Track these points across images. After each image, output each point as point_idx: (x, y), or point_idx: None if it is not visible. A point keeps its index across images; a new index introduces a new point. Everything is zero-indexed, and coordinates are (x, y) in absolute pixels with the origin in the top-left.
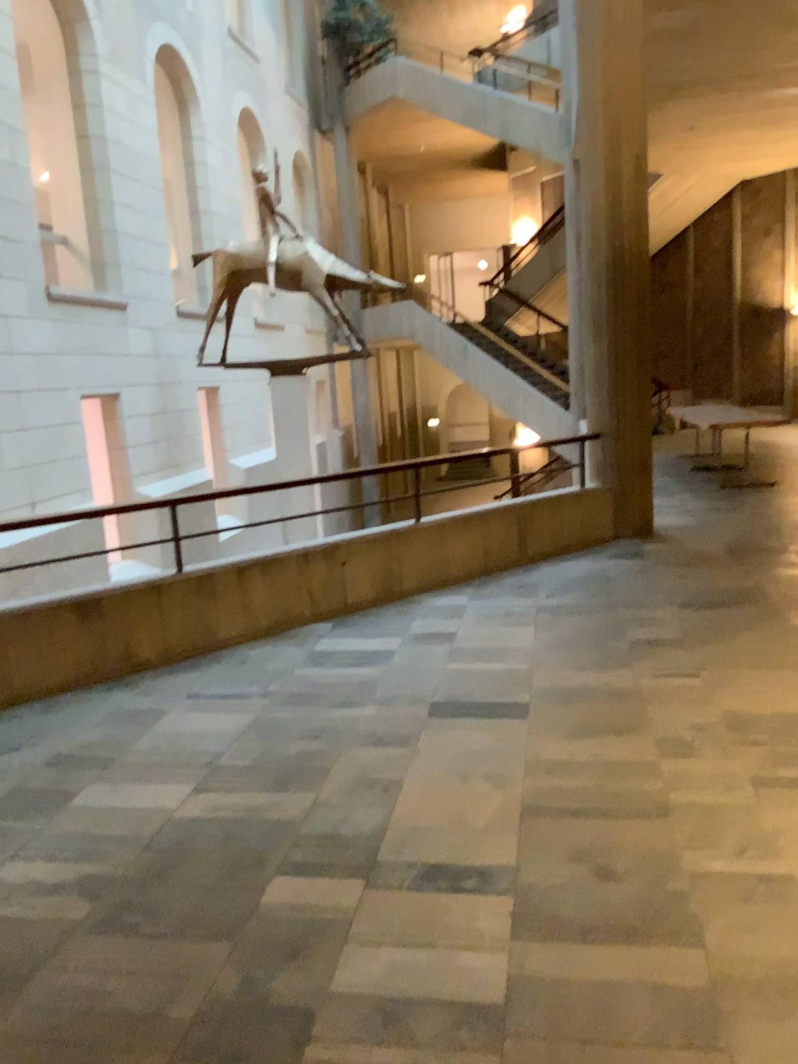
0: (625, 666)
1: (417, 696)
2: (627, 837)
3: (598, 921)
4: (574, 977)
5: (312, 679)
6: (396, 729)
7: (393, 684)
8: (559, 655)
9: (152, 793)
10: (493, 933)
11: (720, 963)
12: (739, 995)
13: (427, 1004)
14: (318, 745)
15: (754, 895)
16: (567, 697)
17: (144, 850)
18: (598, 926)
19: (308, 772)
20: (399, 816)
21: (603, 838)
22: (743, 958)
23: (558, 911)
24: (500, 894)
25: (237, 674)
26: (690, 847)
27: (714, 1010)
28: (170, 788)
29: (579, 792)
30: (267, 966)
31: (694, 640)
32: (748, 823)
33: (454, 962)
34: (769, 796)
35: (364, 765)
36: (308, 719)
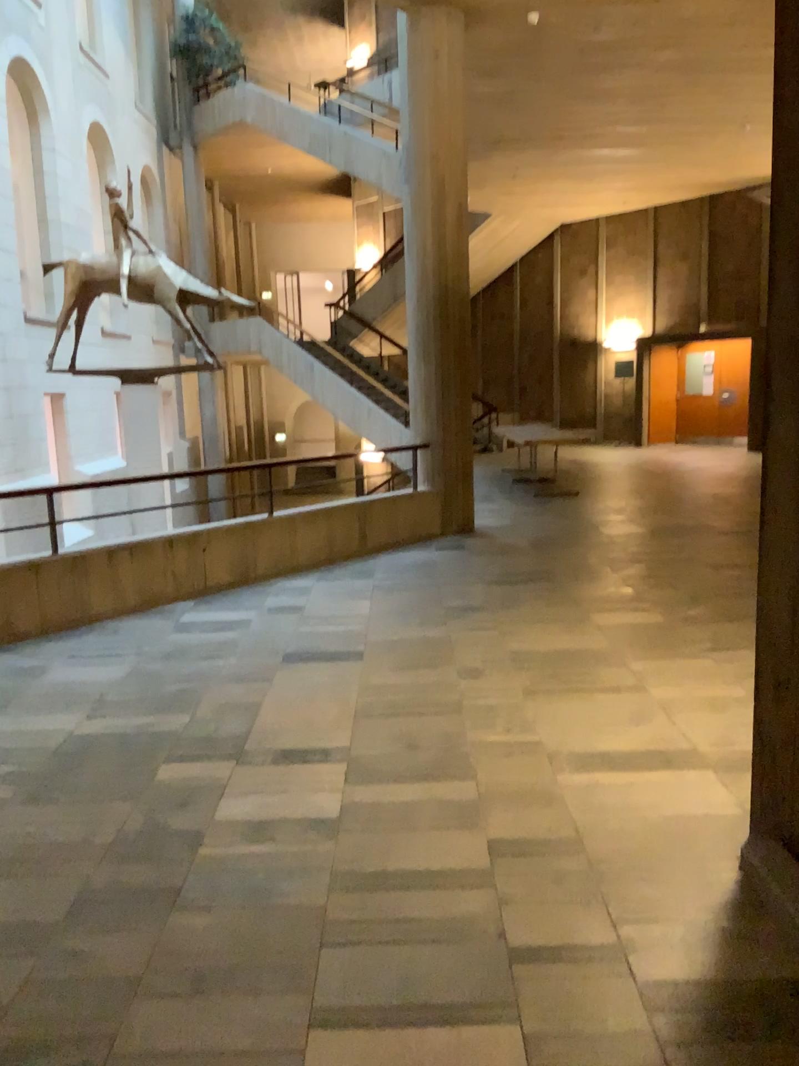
0: (441, 624)
1: (271, 650)
2: (430, 727)
3: (405, 773)
4: (387, 800)
5: (180, 641)
6: (255, 672)
7: (250, 642)
8: (388, 619)
9: (52, 721)
10: (331, 783)
11: (486, 788)
12: (496, 802)
13: (284, 821)
14: (190, 684)
15: (514, 752)
16: (393, 646)
17: (52, 755)
18: (406, 775)
19: (183, 702)
20: (260, 724)
21: (414, 728)
22: (501, 784)
23: (378, 768)
24: (337, 762)
25: (112, 640)
26: (474, 730)
27: (478, 810)
28: (66, 717)
29: (398, 704)
30: (165, 810)
31: (496, 606)
32: (517, 714)
33: (303, 799)
34: (535, 699)
35: (229, 695)
36: (179, 667)
